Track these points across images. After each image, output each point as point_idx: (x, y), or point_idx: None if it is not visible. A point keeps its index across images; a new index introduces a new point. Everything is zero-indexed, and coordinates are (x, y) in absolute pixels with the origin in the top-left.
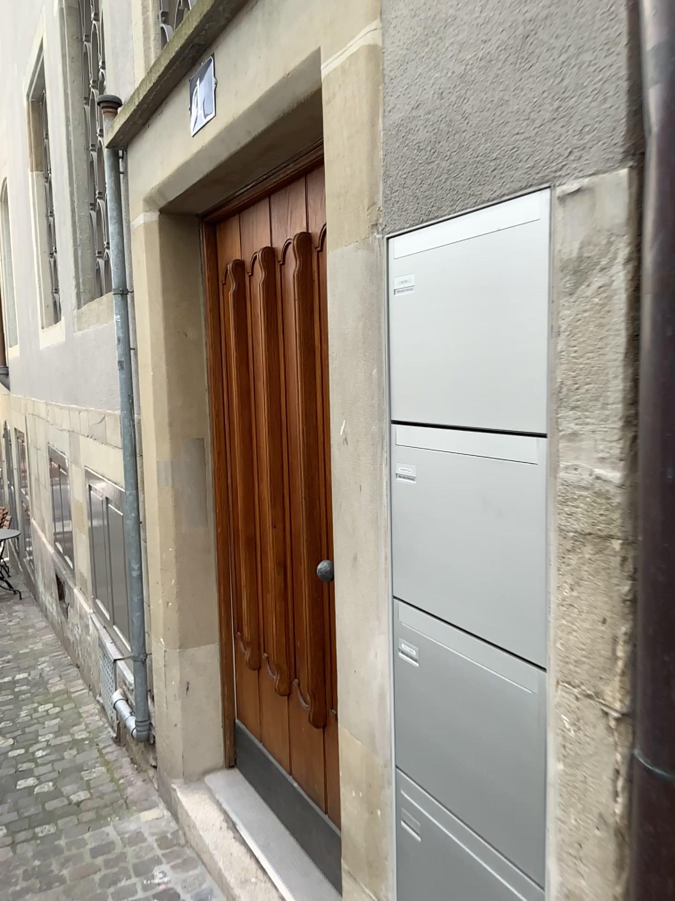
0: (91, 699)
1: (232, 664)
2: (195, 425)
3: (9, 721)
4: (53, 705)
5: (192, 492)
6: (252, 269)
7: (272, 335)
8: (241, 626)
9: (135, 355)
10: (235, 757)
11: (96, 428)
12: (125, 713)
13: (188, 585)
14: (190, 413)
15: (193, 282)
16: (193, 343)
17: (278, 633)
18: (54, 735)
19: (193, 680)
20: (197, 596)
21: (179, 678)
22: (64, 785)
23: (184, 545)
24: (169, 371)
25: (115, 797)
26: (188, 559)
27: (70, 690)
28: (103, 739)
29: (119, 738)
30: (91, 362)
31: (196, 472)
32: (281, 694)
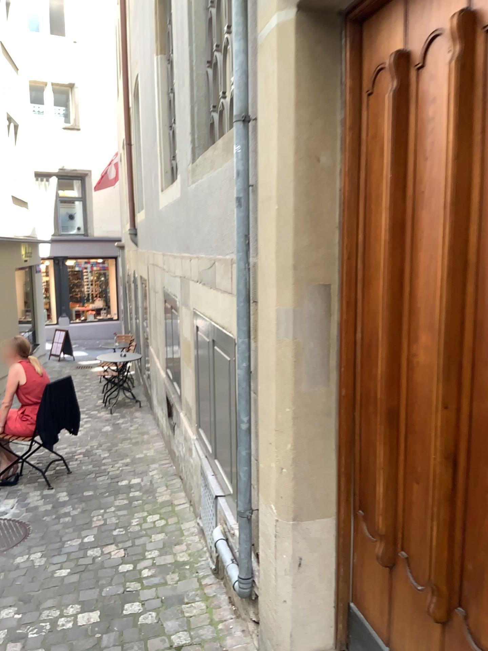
0: (192, 516)
1: (351, 544)
2: (323, 269)
3: (122, 530)
4: (159, 518)
5: (316, 347)
6: (424, 59)
7: (461, 142)
8: (366, 506)
9: (255, 190)
10: (347, 643)
11: (205, 274)
12: (225, 555)
13: (306, 452)
14: (318, 255)
15: (330, 96)
16: (326, 171)
17: (436, 545)
18: (159, 552)
19: (306, 557)
20: (316, 466)
21: (290, 552)
22: (166, 620)
23: (303, 406)
24: (295, 205)
25: (215, 648)
26: (308, 423)
27: (174, 504)
28: (202, 566)
29: (217, 570)
30: (202, 212)
31: (323, 324)
32: (430, 616)
